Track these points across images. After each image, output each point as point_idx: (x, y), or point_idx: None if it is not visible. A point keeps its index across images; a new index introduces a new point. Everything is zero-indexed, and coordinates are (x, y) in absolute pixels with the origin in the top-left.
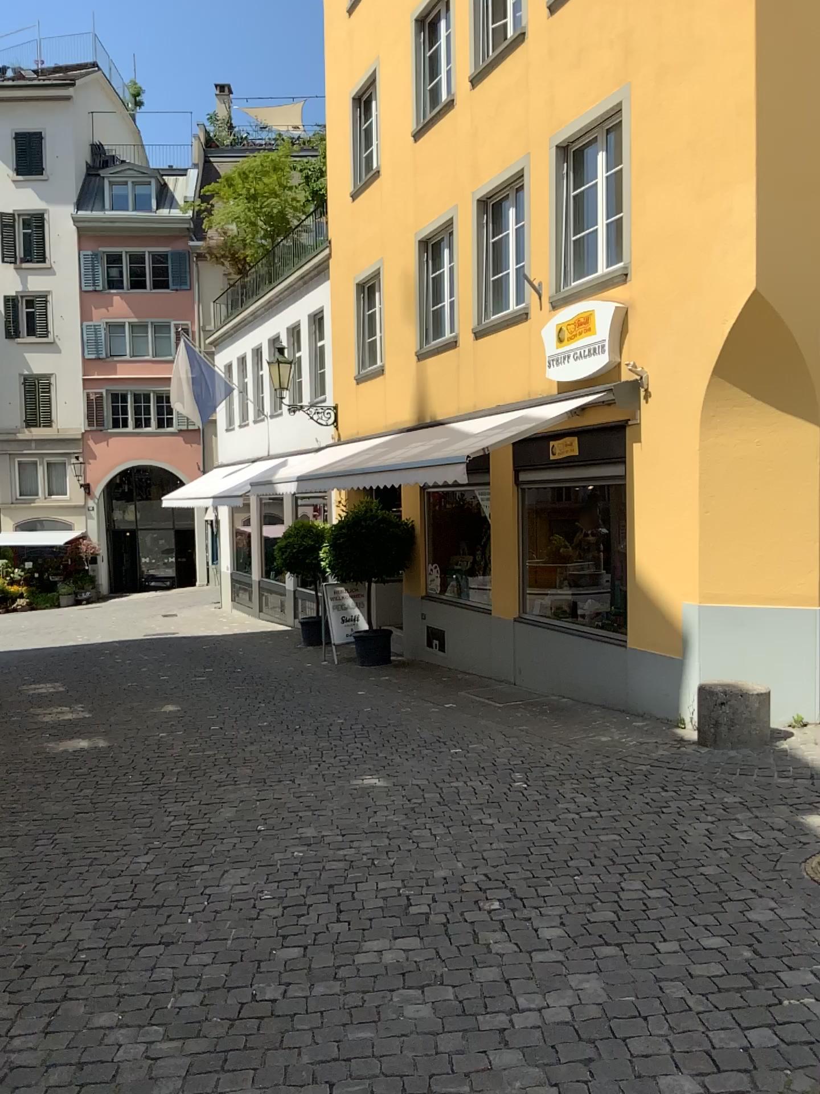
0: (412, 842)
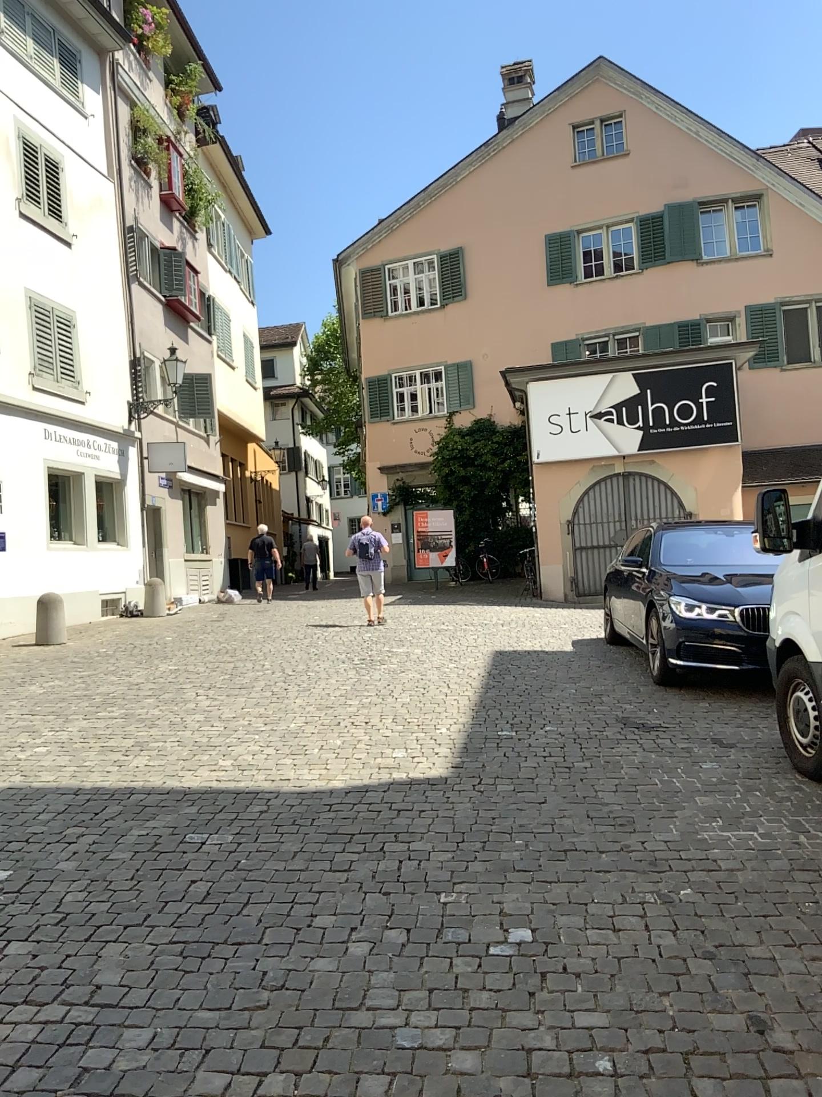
0: None
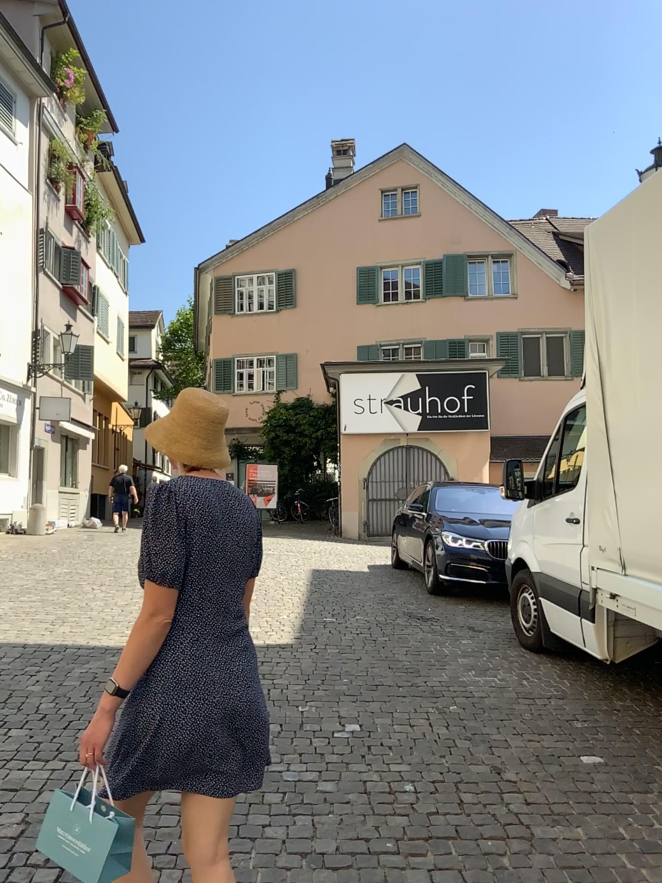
0: None
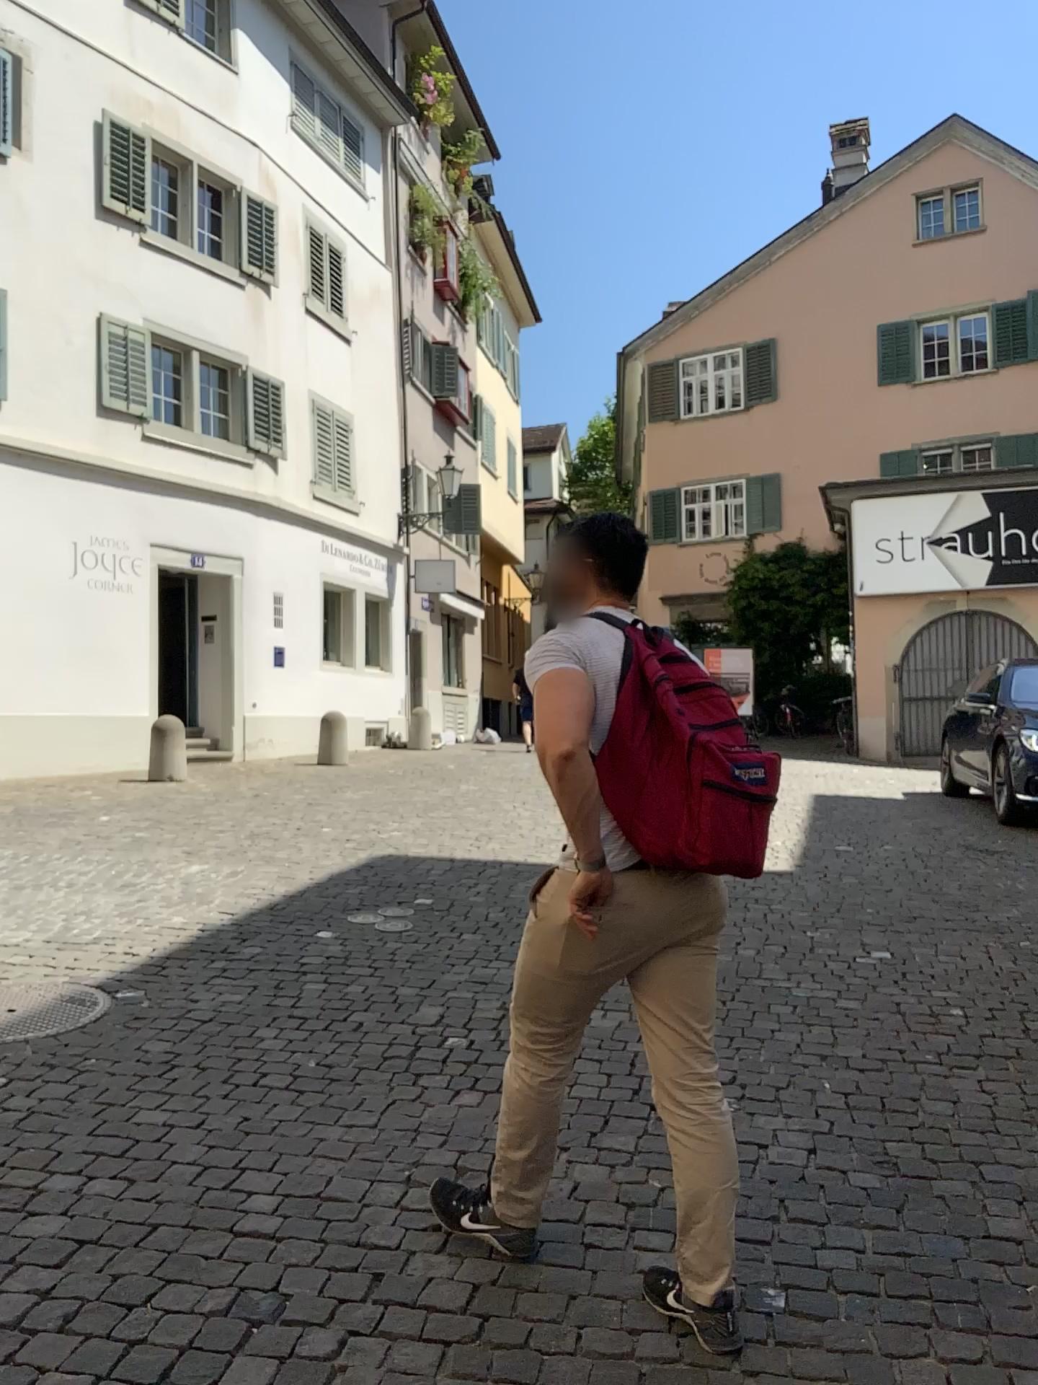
0: (458, 1171)
